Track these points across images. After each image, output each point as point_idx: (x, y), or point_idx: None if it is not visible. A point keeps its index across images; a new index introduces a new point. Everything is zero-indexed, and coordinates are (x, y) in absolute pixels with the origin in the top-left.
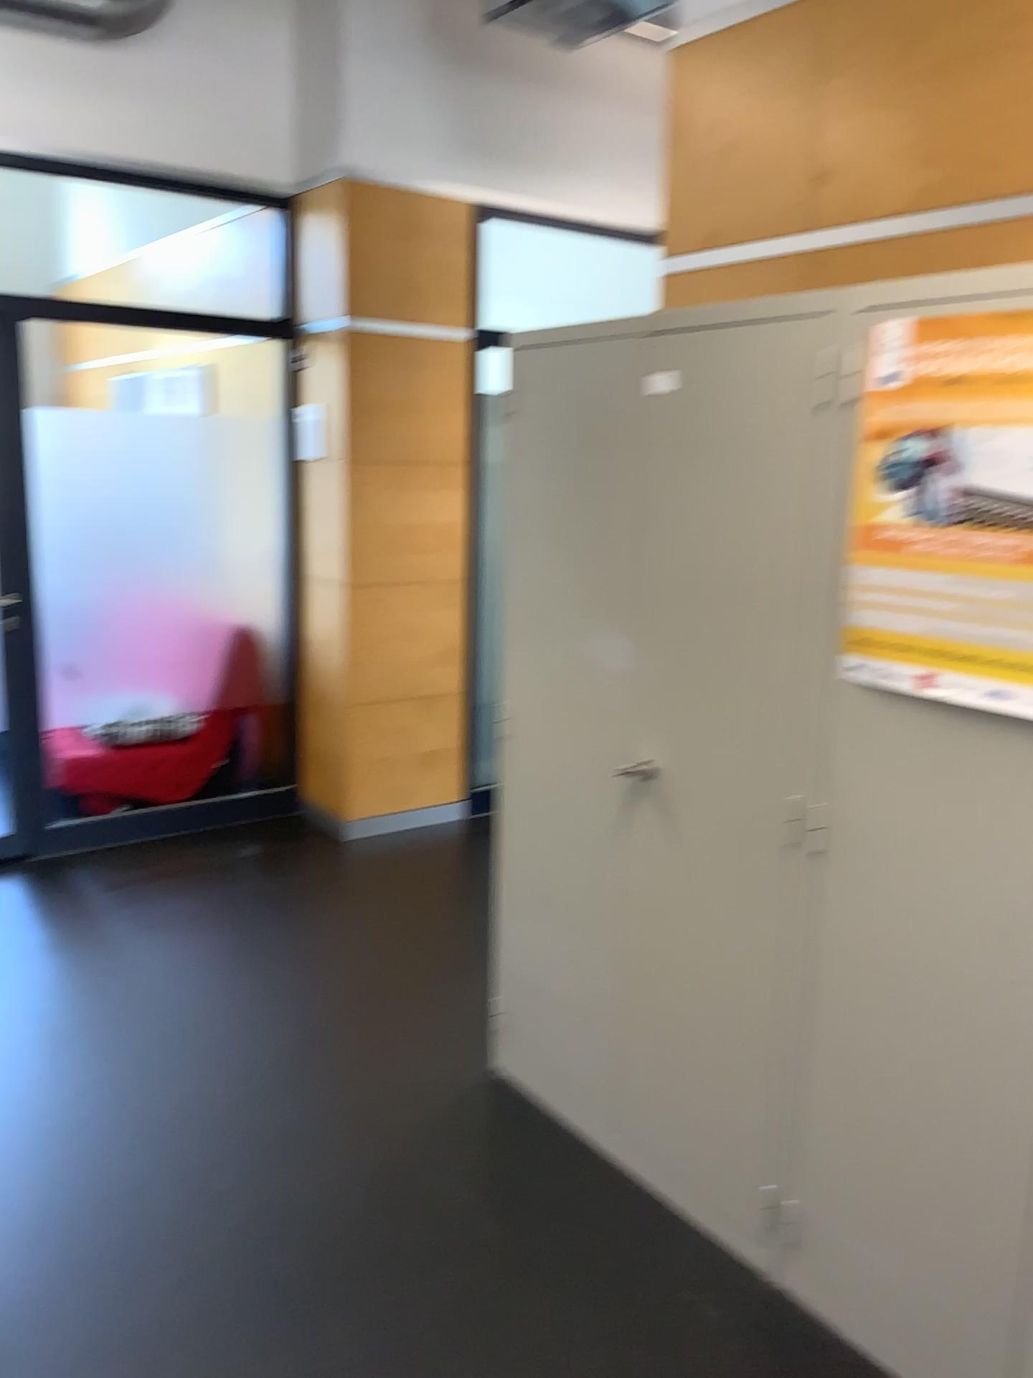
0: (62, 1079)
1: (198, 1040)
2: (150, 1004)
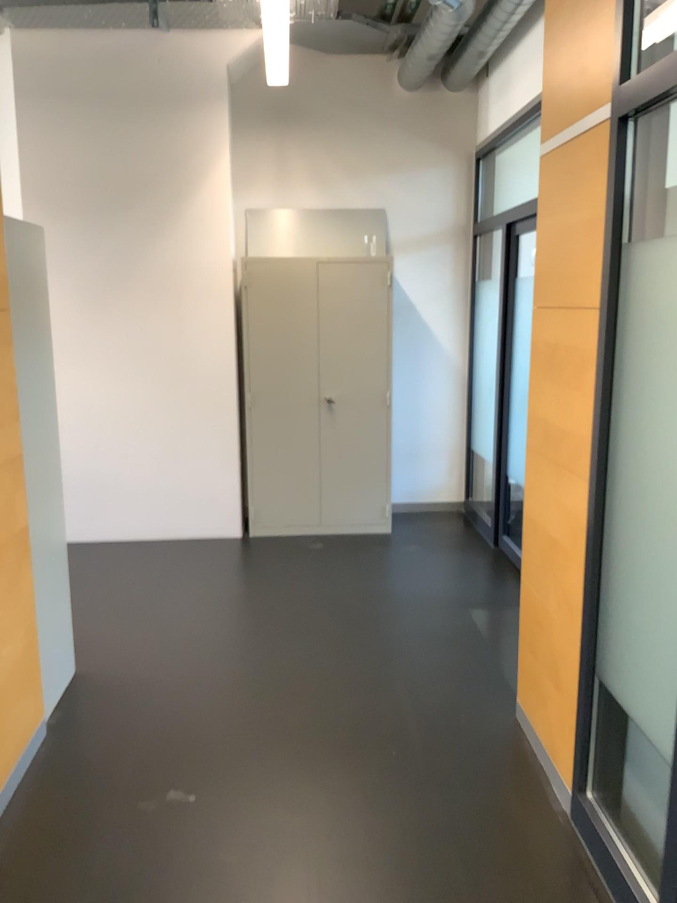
0: (217, 587)
1: (211, 611)
2: (266, 608)
